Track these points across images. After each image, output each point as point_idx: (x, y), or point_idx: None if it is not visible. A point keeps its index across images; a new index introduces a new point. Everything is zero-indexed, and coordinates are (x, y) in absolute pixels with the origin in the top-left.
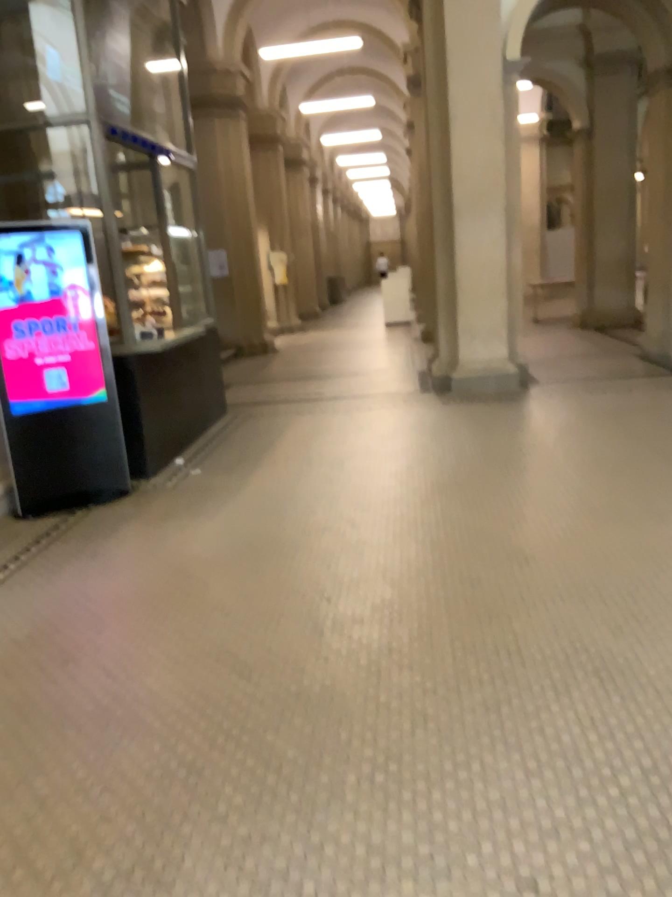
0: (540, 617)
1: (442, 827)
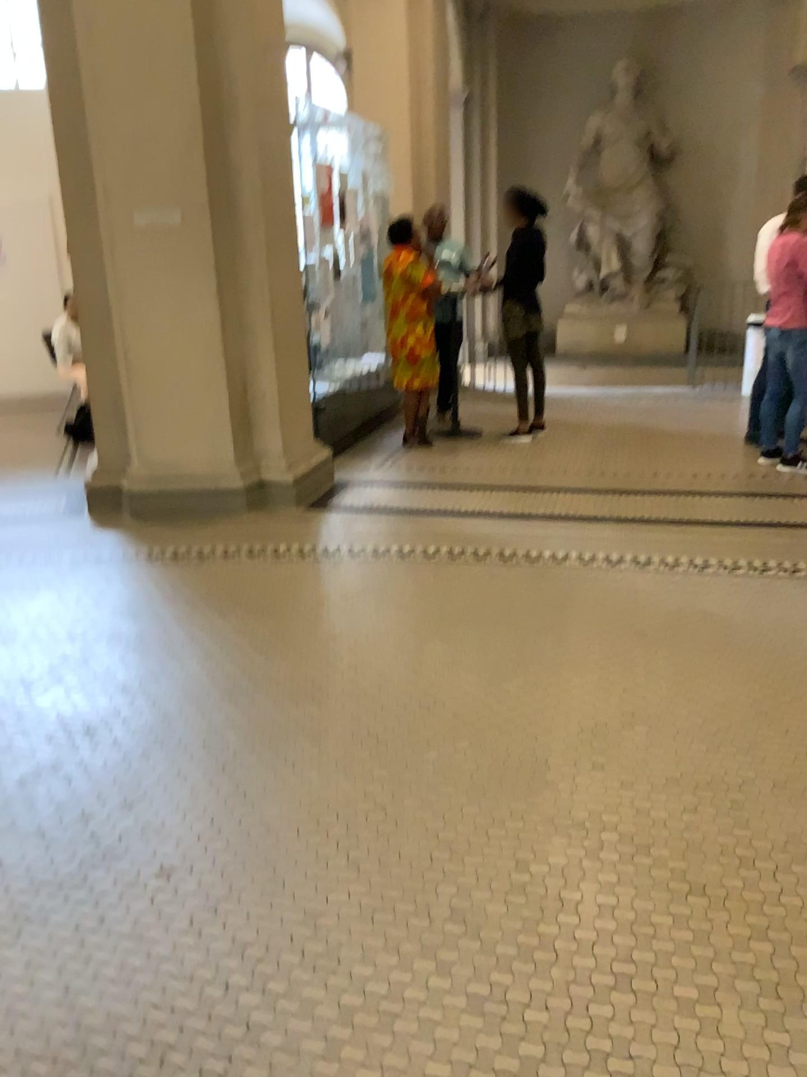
0: (780, 1069)
1: (274, 836)
